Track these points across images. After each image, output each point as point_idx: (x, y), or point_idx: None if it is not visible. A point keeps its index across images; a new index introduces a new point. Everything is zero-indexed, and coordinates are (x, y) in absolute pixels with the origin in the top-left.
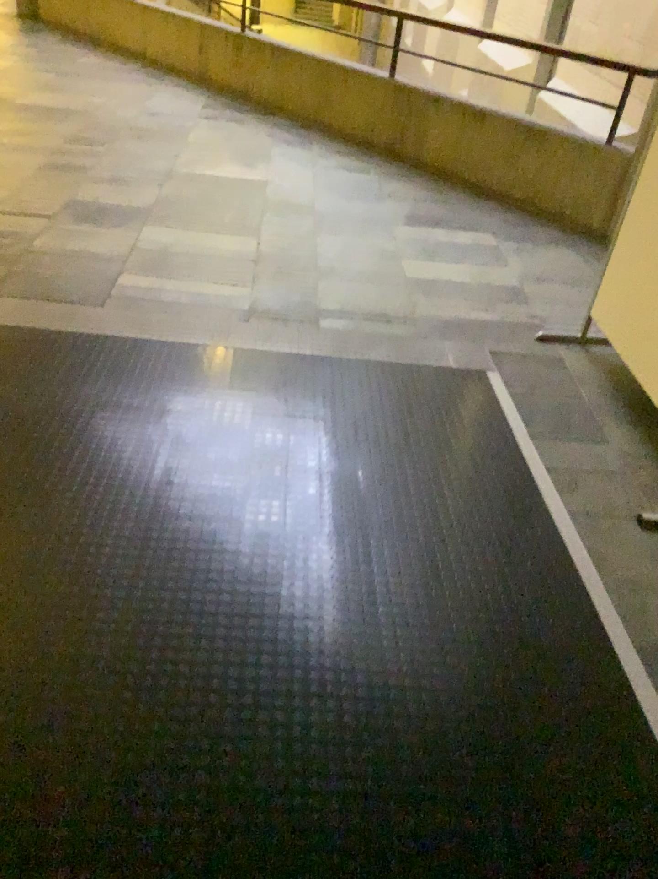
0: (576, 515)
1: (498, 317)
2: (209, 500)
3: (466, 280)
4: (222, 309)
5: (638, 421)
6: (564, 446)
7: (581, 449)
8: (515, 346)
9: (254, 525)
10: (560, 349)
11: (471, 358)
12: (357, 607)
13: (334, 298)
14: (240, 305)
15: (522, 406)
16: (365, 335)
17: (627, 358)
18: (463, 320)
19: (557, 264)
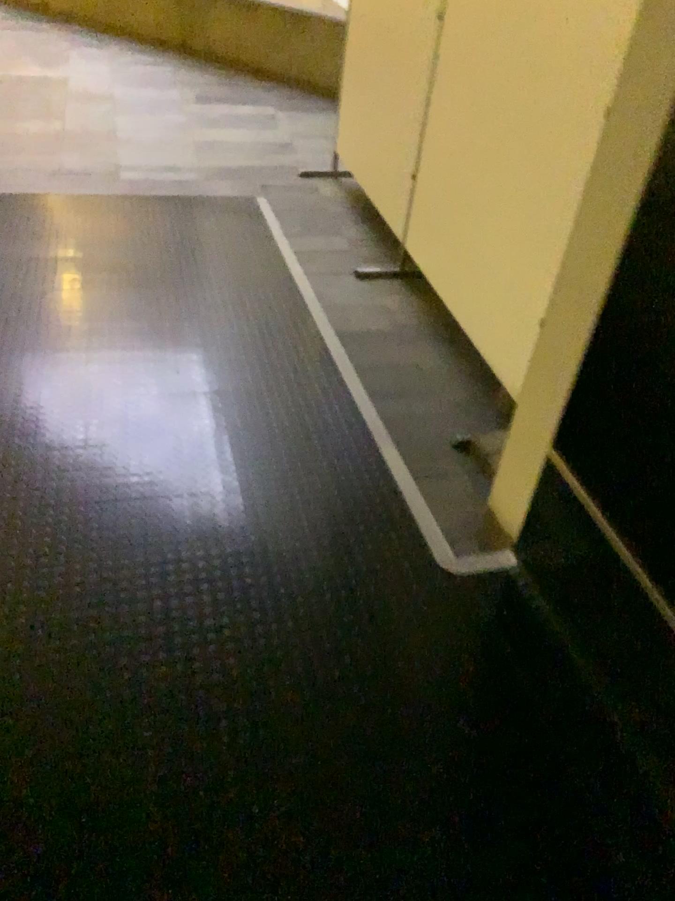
0: (312, 271)
1: (271, 165)
2: (35, 275)
3: (247, 142)
4: (36, 171)
5: (370, 220)
6: (310, 236)
7: (323, 237)
8: (283, 182)
9: (69, 283)
10: (319, 182)
11: (245, 190)
12: (144, 314)
13: (133, 159)
14: (51, 168)
15: (281, 215)
16: (160, 181)
17: (359, 176)
18: (241, 168)
19: (327, 127)
